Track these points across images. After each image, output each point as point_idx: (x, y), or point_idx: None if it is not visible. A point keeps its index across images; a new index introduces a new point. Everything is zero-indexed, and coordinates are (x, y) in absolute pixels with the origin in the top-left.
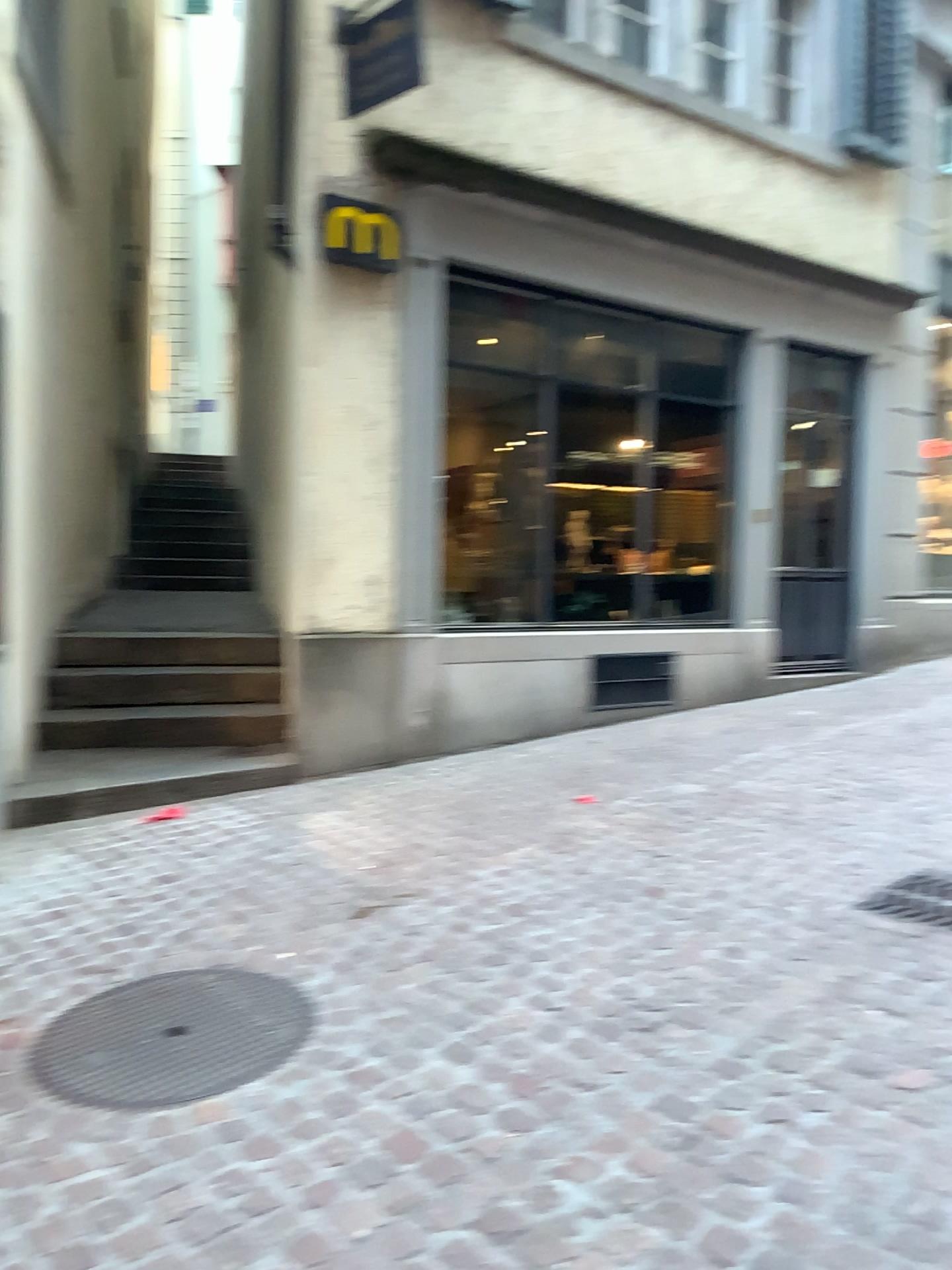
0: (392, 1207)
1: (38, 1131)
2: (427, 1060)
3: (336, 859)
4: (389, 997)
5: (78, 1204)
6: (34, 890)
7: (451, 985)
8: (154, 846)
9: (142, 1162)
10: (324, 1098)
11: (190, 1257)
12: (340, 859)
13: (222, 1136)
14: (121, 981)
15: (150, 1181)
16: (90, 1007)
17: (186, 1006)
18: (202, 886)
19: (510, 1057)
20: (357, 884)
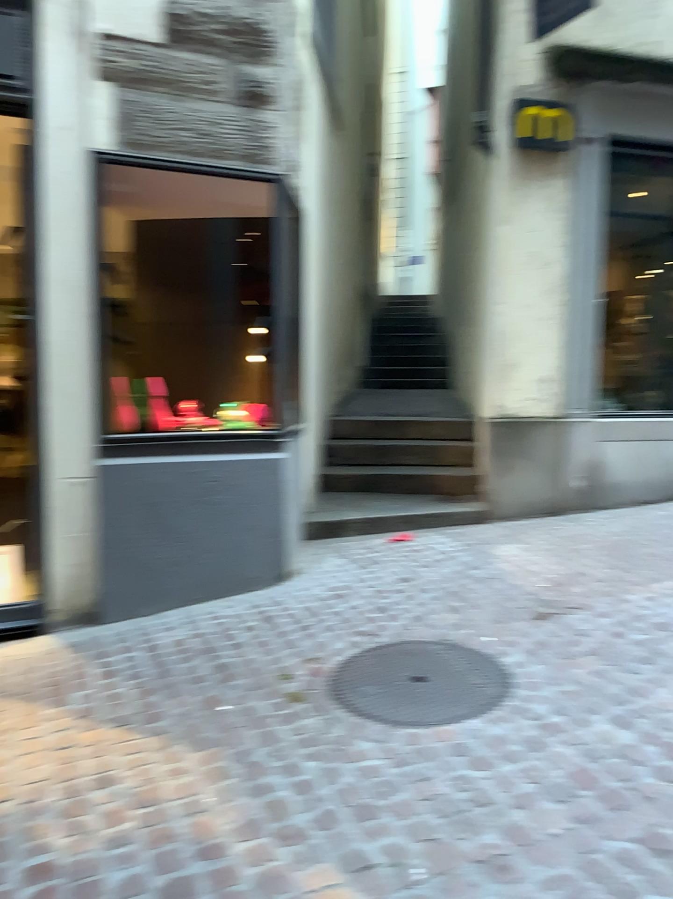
0: (575, 818)
1: (337, 729)
2: (596, 723)
3: (521, 576)
4: (565, 675)
5: (365, 778)
6: (323, 580)
7: (611, 672)
8: (395, 558)
9: (403, 759)
10: (522, 737)
11: (438, 824)
12: (523, 576)
13: (453, 751)
14: (381, 643)
15: (409, 772)
16: (363, 657)
17: (423, 664)
18: (429, 587)
19: (661, 729)
20: (537, 594)
